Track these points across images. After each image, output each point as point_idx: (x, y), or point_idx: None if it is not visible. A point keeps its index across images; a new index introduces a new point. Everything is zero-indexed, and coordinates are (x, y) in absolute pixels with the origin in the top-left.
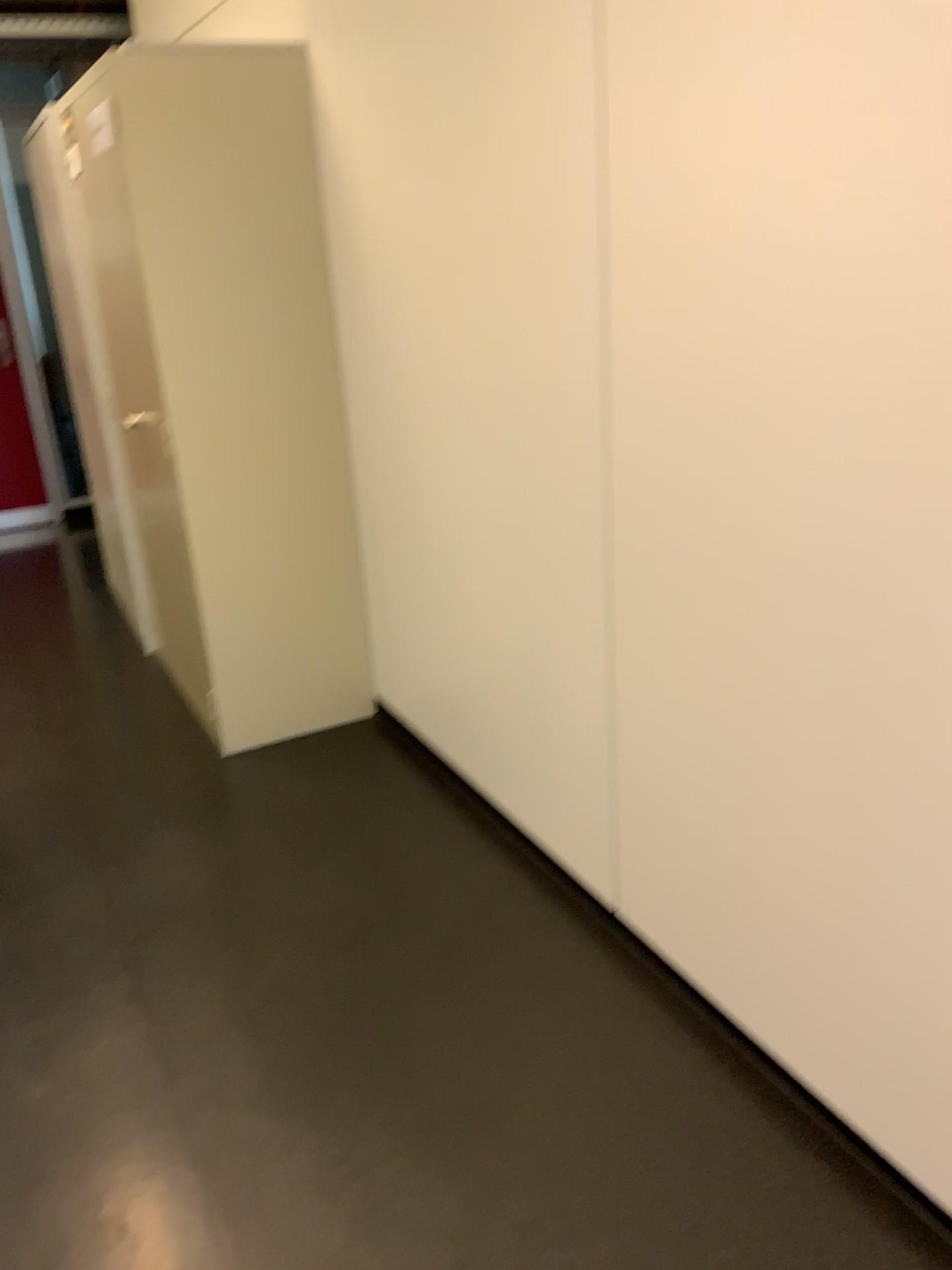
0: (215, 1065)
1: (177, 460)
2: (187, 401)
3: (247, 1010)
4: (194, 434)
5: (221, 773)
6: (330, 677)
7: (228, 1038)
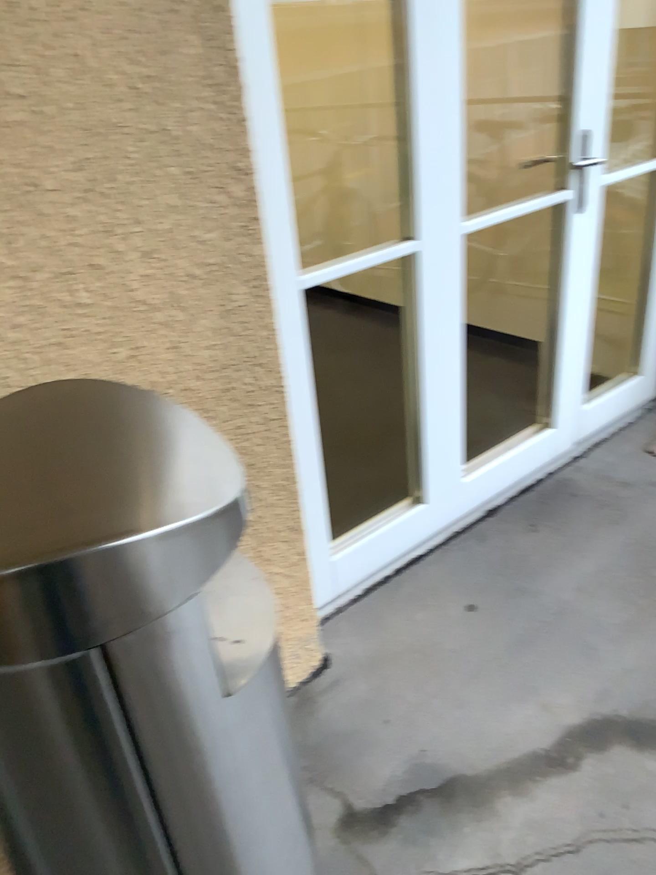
0: None
1: None
2: None
3: None
4: None
5: None
6: None
7: None
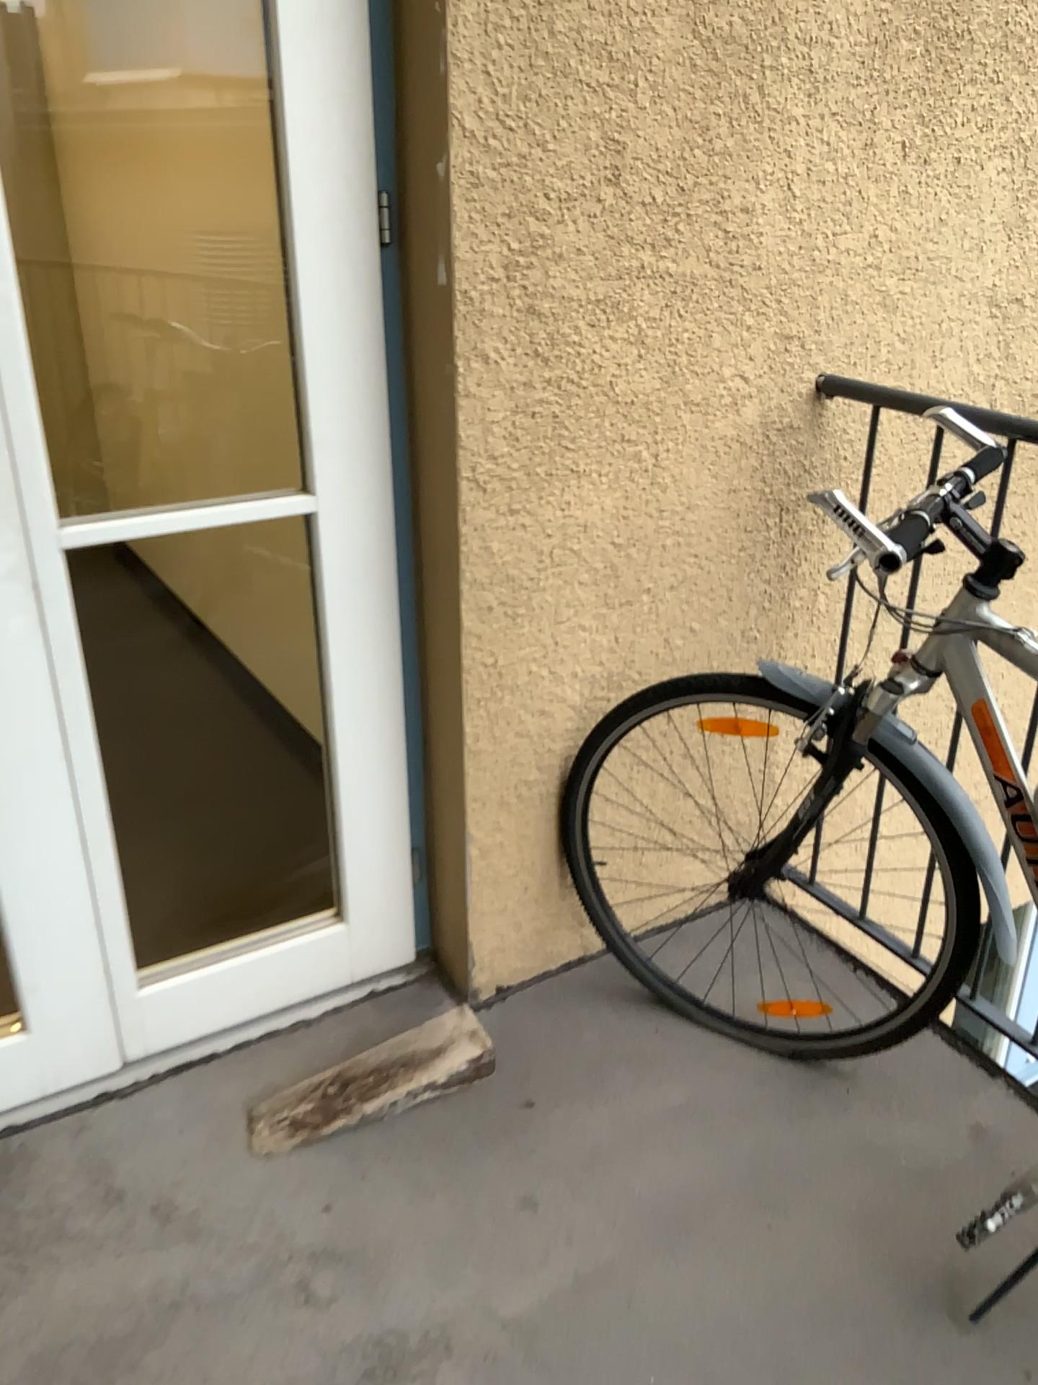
0: None
1: None
2: None
3: None
4: None
5: None
6: None
7: None
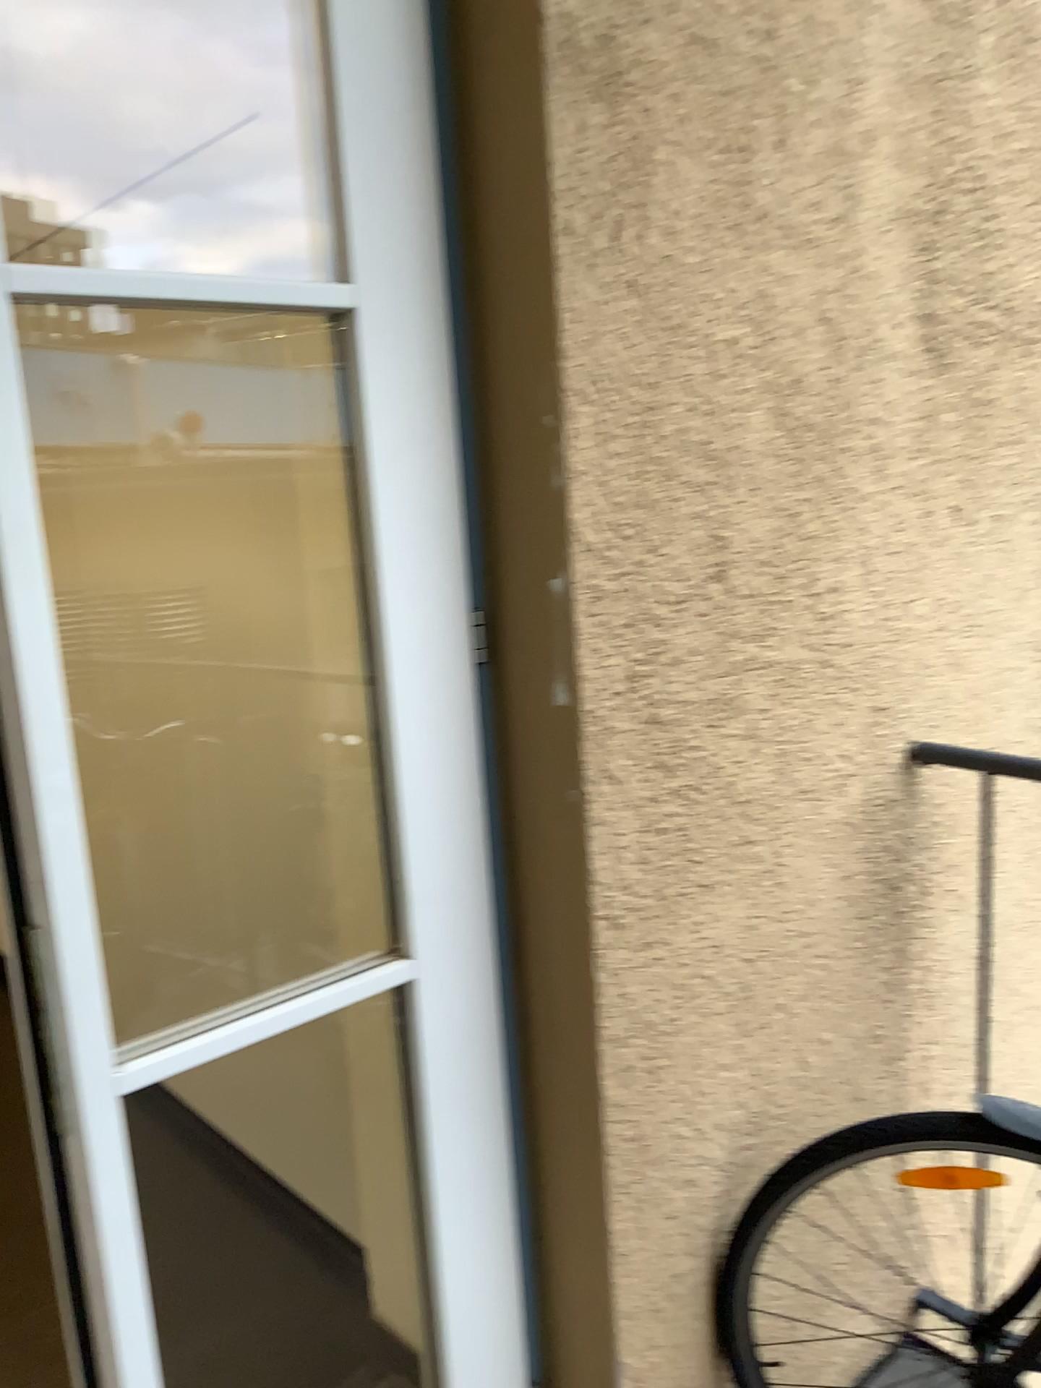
0: None
1: None
2: None
3: None
4: None
5: None
6: None
7: None
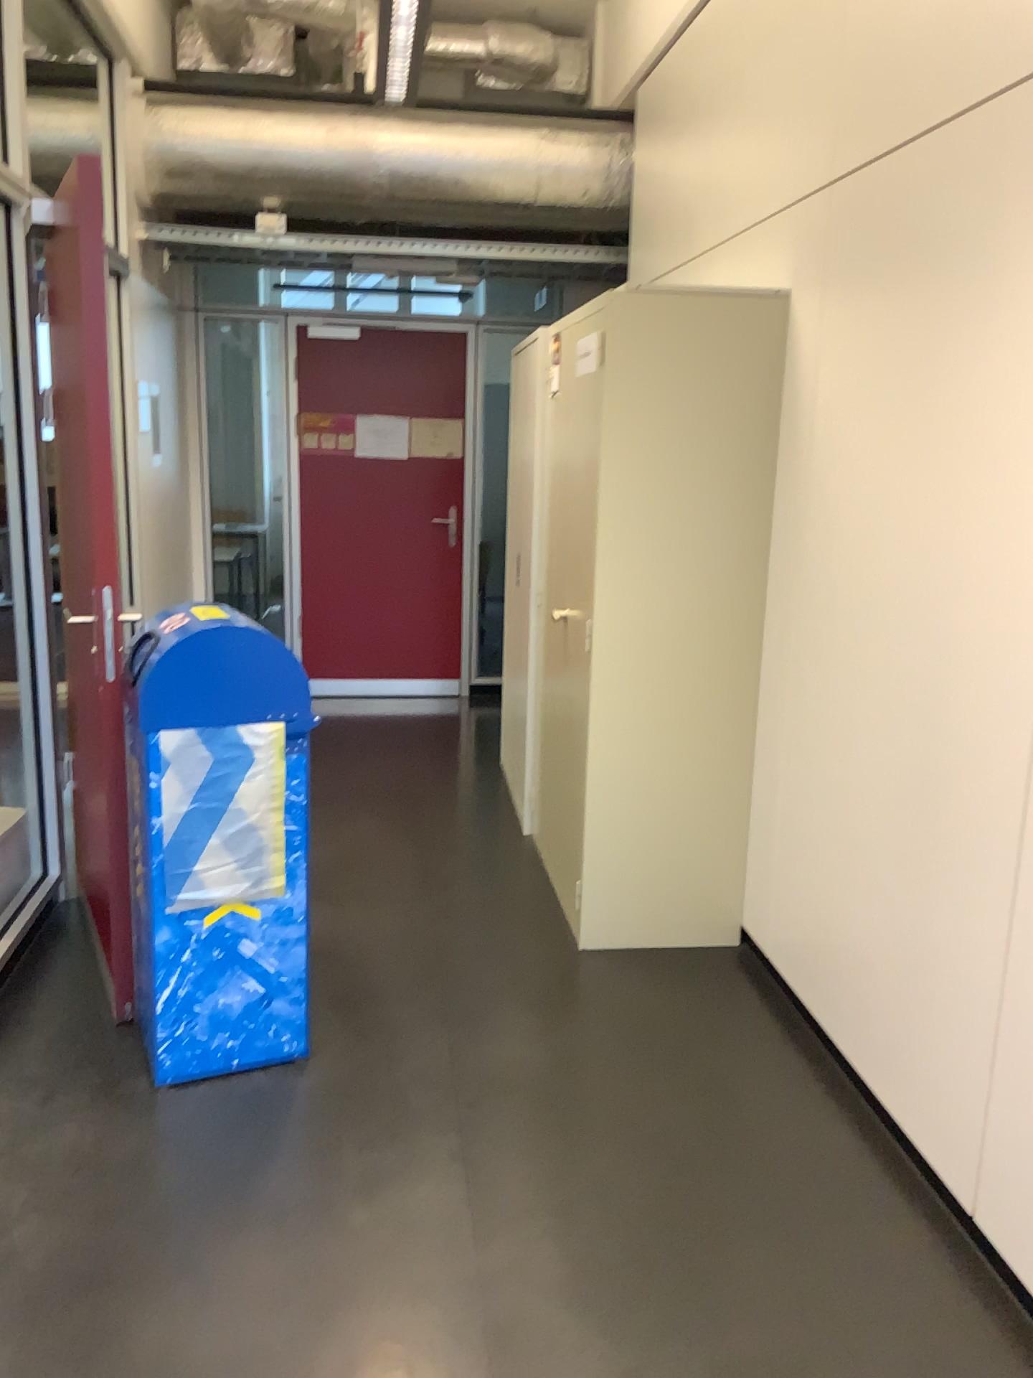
0: (524, 1252)
1: (596, 657)
2: (616, 604)
3: (564, 1209)
4: (617, 635)
5: (578, 971)
6: (704, 899)
7: (541, 1230)
